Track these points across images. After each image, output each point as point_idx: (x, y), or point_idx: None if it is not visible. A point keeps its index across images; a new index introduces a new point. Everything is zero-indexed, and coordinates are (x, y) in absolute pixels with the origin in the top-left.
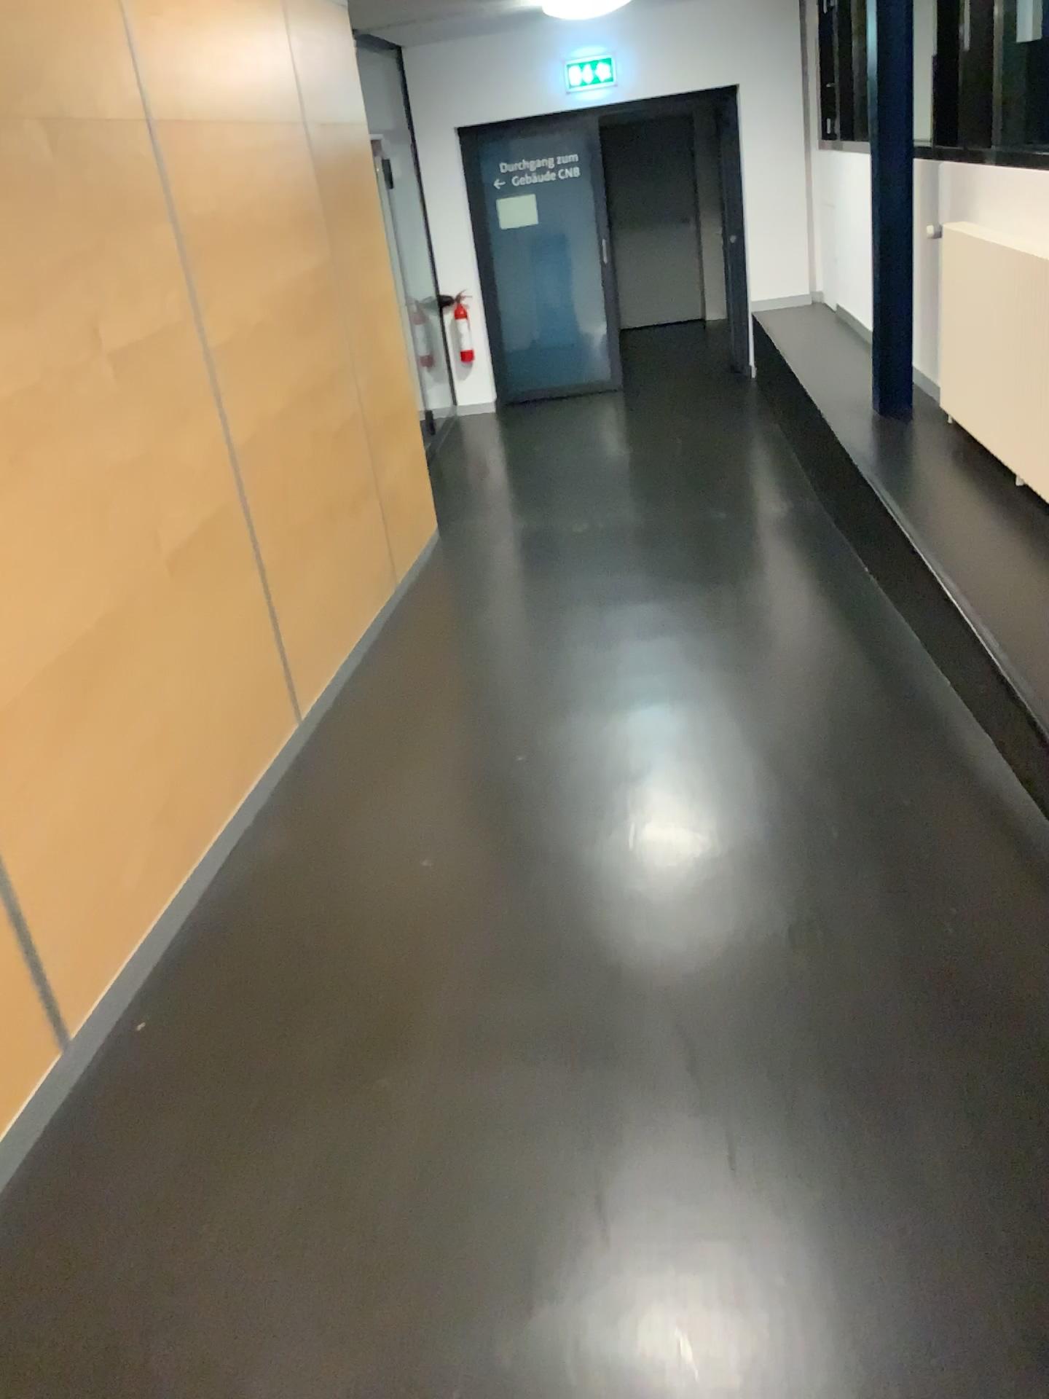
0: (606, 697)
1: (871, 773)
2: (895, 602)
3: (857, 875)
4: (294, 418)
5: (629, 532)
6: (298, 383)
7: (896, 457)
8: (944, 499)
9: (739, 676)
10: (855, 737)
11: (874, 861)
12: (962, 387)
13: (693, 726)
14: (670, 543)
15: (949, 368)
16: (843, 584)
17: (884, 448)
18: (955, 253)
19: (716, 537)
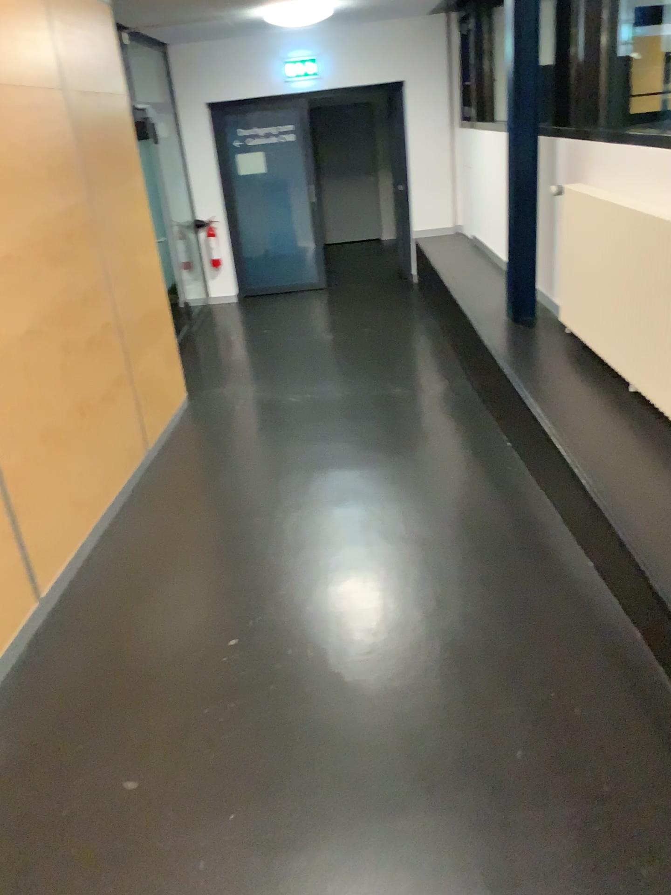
0: (307, 573)
1: (540, 673)
2: (537, 479)
3: (546, 819)
4: (41, 333)
5: (329, 405)
6: (45, 303)
7: (529, 358)
8: (574, 399)
9: (418, 552)
10: (521, 625)
11: (558, 797)
12: (583, 309)
13: (381, 611)
14: (359, 415)
15: (570, 293)
16: (492, 456)
17: (519, 349)
18: (576, 207)
19: (394, 410)
